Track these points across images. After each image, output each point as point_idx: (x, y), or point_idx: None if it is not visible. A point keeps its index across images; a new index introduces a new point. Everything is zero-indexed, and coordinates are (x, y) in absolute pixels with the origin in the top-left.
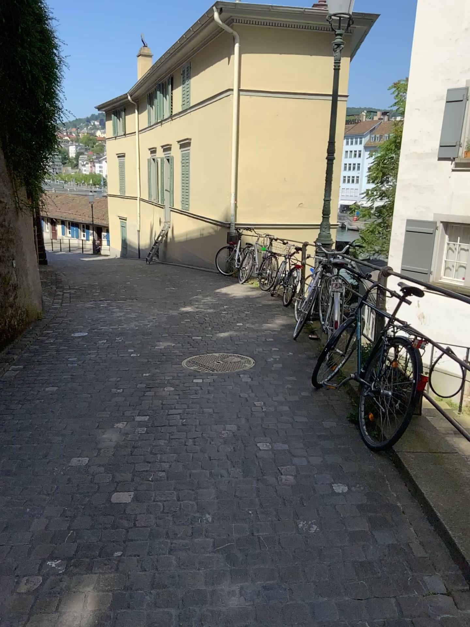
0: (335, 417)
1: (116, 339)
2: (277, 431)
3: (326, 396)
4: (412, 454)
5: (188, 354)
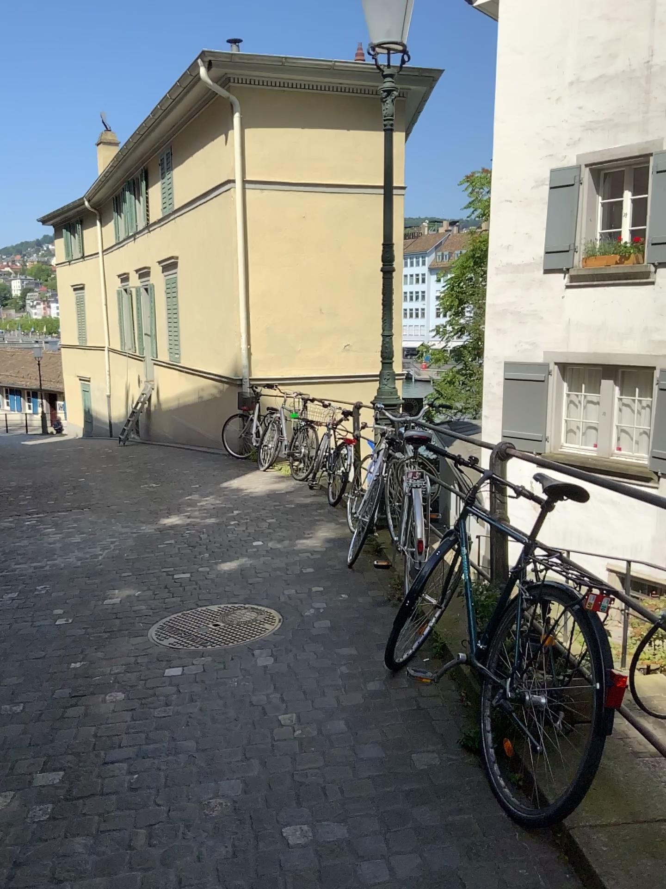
0: (435, 739)
1: (37, 591)
2: (323, 790)
3: (411, 687)
4: (603, 835)
5: (163, 612)
